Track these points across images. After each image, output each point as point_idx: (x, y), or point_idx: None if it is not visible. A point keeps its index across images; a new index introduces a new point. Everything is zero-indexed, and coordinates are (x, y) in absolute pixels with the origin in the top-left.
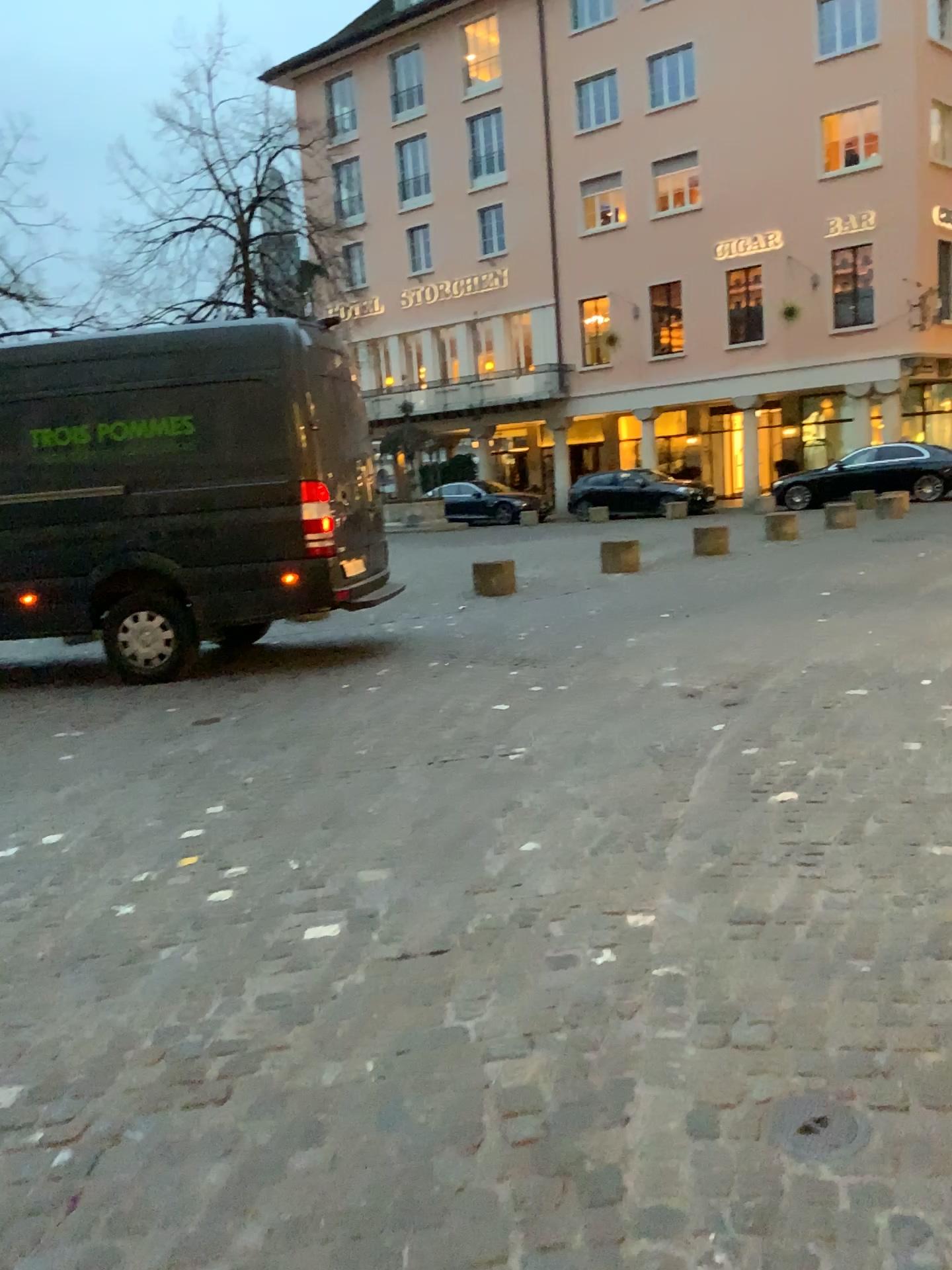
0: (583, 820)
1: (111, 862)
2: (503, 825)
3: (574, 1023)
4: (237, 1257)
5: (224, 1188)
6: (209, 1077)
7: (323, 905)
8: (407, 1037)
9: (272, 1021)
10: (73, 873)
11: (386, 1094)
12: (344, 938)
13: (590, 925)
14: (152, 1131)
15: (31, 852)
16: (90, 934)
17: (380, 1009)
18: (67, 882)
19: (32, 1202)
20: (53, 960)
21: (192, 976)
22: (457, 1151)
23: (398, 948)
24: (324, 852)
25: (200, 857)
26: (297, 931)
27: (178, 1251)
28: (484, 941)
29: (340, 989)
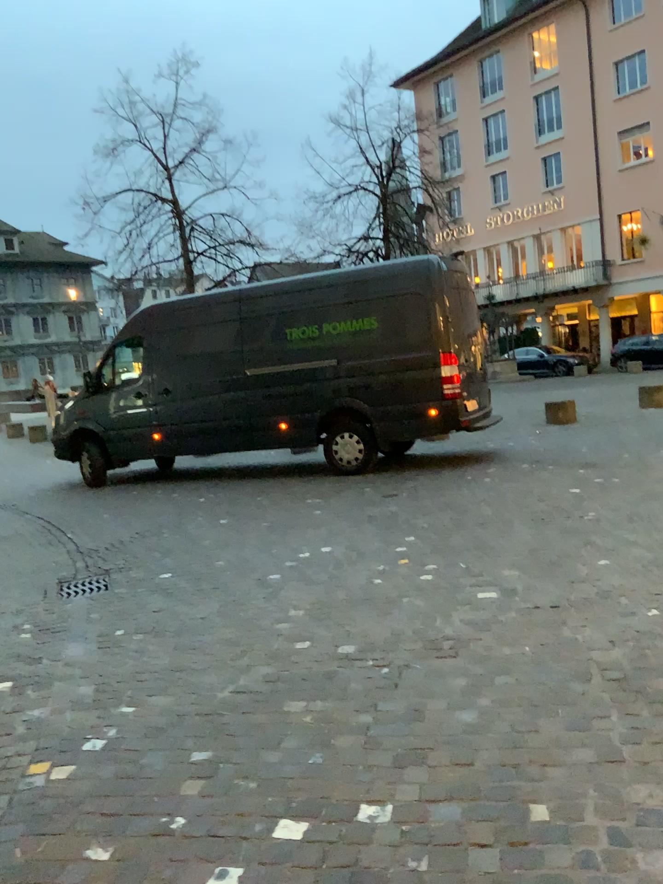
0: (634, 550)
1: (362, 562)
2: (584, 551)
3: (637, 637)
4: (479, 706)
5: (466, 685)
6: (446, 647)
7: (485, 584)
8: (545, 638)
9: (471, 629)
10: (344, 565)
11: (538, 658)
12: (501, 598)
13: (643, 598)
14: (425, 664)
15: (317, 556)
16: (364, 592)
17: (527, 627)
18: (342, 569)
19: (378, 684)
20: (348, 601)
21: (423, 610)
22: (579, 679)
23: (532, 603)
24: (480, 560)
25: (410, 561)
26: (474, 594)
27: (452, 703)
28: (580, 603)
29: (504, 618)
